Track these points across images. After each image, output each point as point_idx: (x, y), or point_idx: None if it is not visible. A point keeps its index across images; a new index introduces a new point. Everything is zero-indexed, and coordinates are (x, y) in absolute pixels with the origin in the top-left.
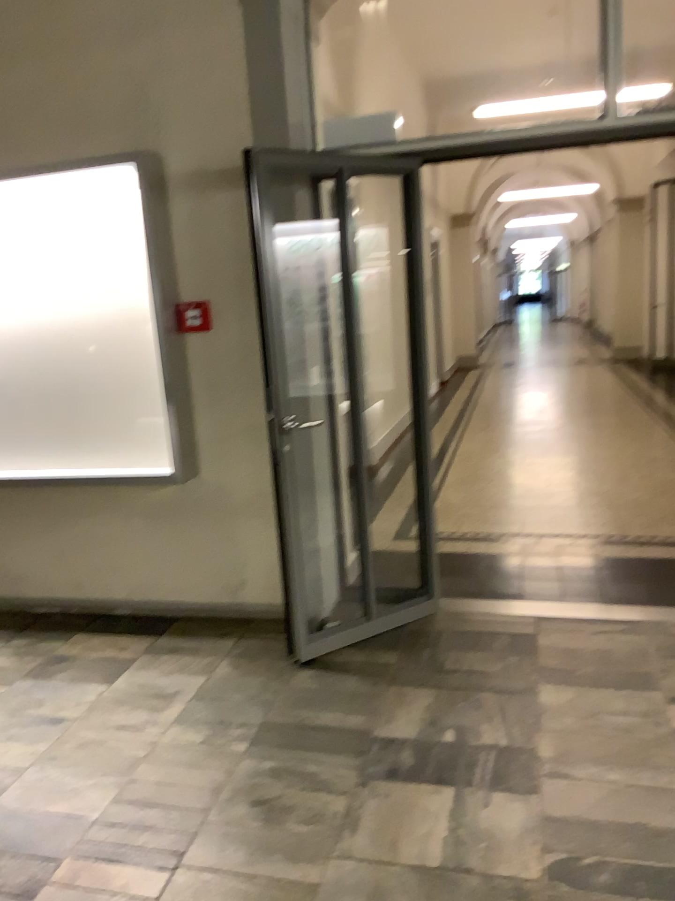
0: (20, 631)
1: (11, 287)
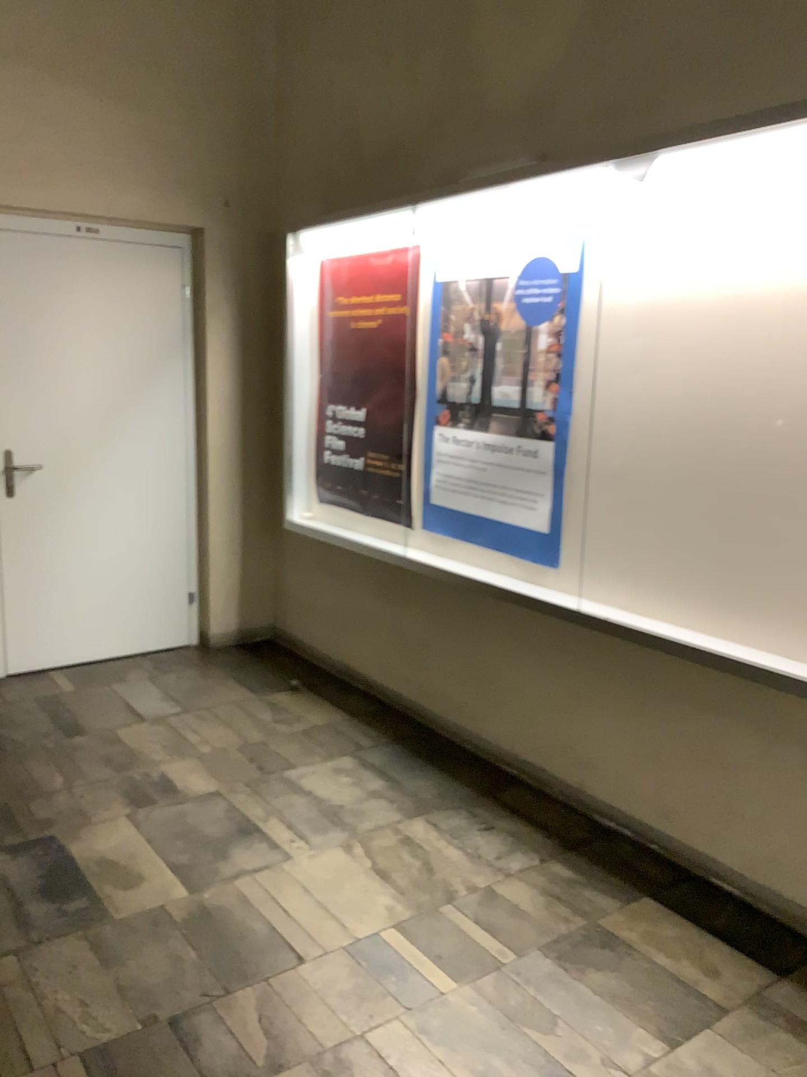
0: (567, 848)
1: (674, 313)
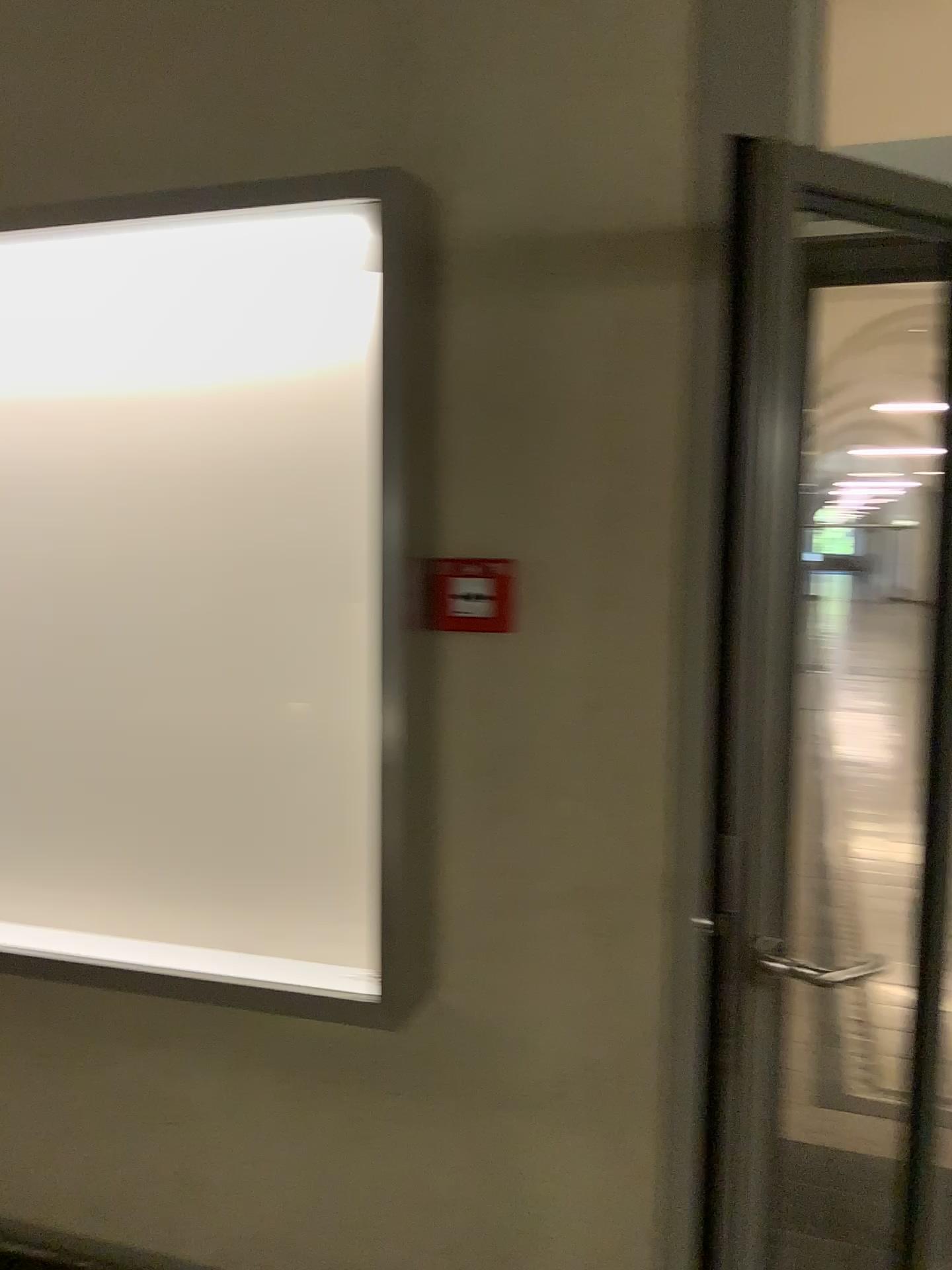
0: None
1: (12, 472)
